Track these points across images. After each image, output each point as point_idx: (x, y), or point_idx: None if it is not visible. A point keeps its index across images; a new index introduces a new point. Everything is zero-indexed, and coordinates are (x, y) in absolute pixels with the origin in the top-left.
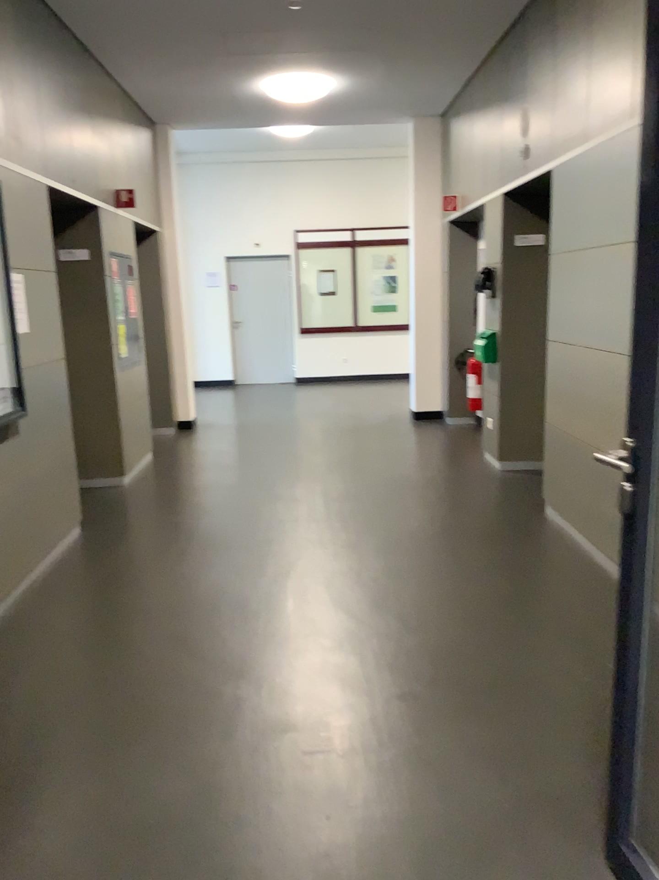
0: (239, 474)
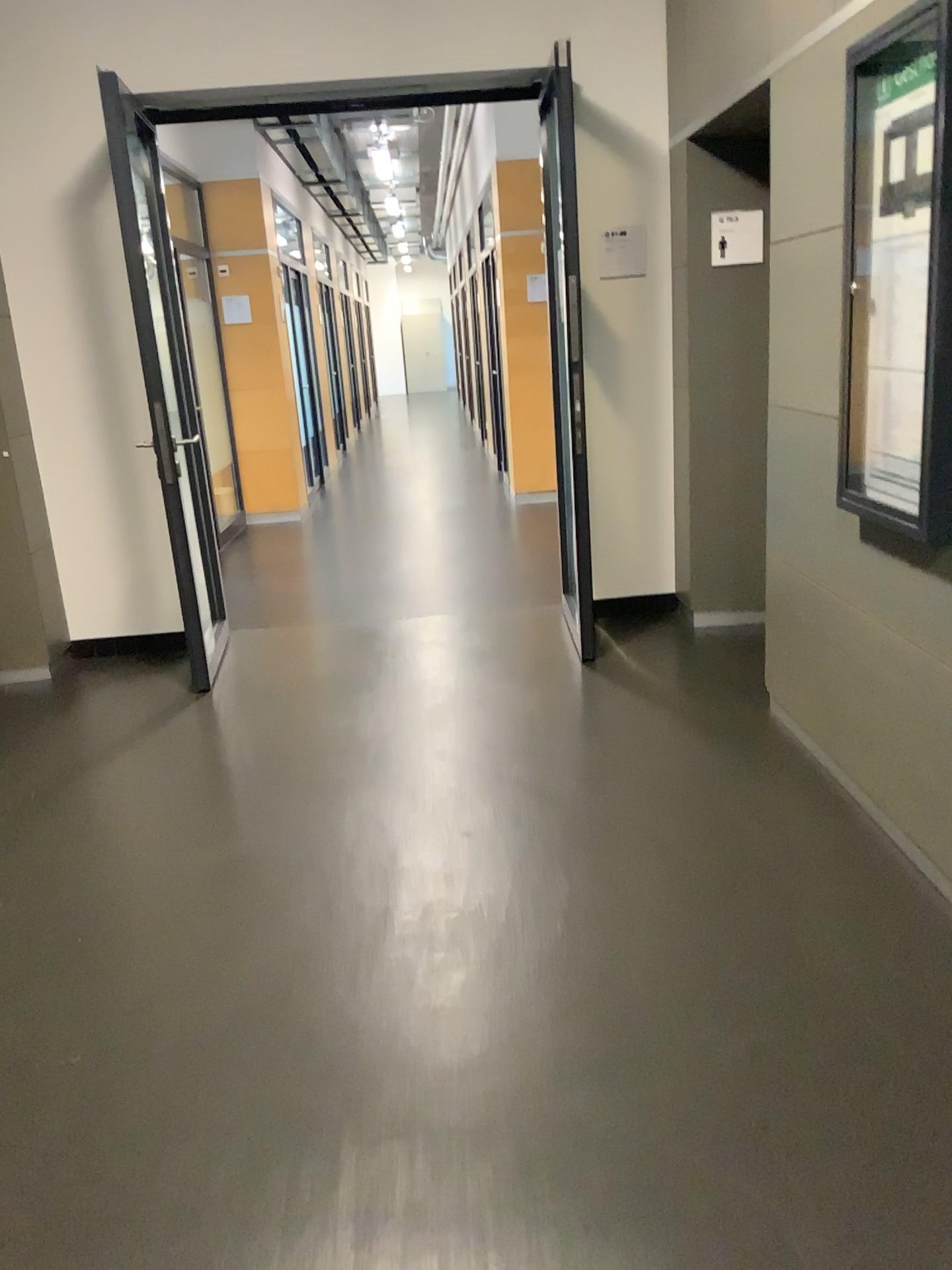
0: None
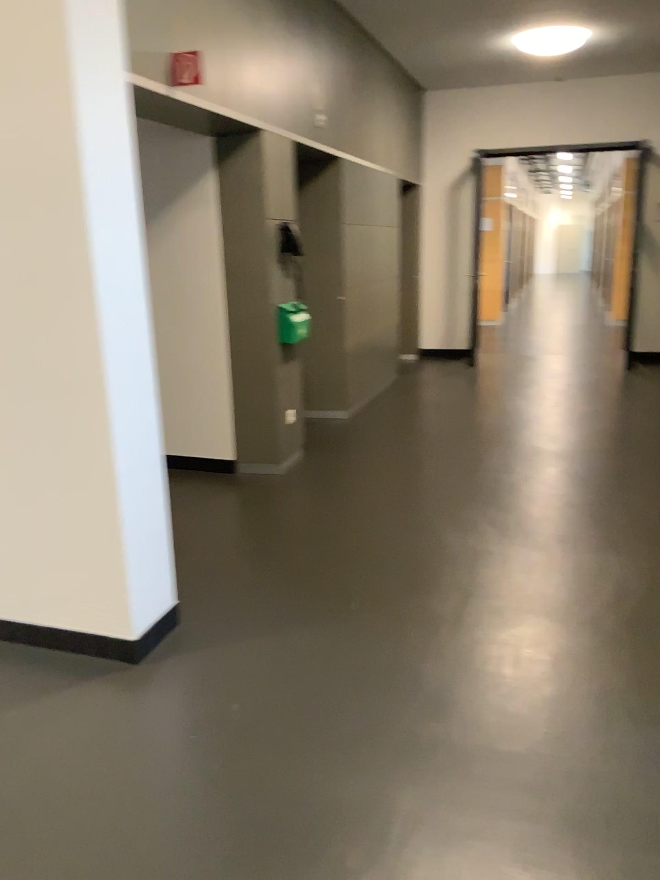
0: (613, 471)
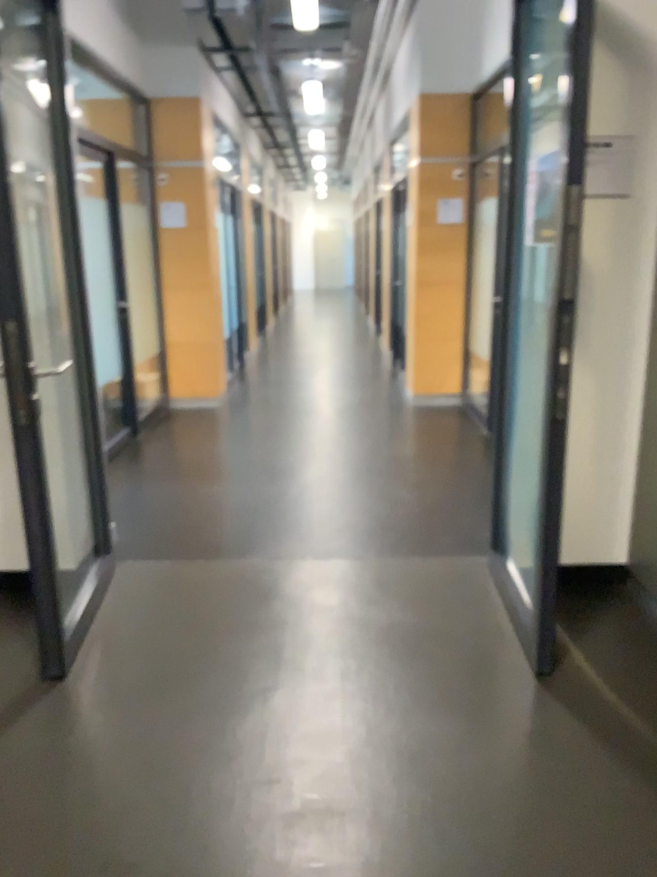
0: None
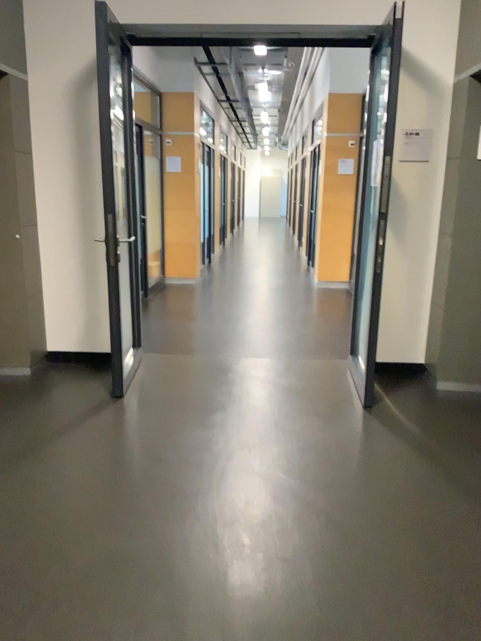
0: None
